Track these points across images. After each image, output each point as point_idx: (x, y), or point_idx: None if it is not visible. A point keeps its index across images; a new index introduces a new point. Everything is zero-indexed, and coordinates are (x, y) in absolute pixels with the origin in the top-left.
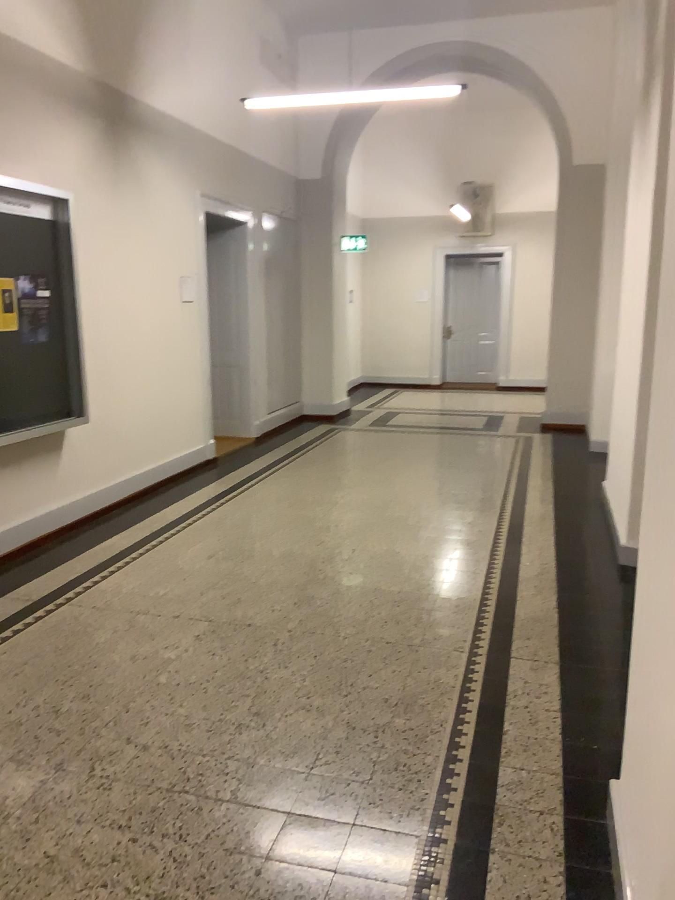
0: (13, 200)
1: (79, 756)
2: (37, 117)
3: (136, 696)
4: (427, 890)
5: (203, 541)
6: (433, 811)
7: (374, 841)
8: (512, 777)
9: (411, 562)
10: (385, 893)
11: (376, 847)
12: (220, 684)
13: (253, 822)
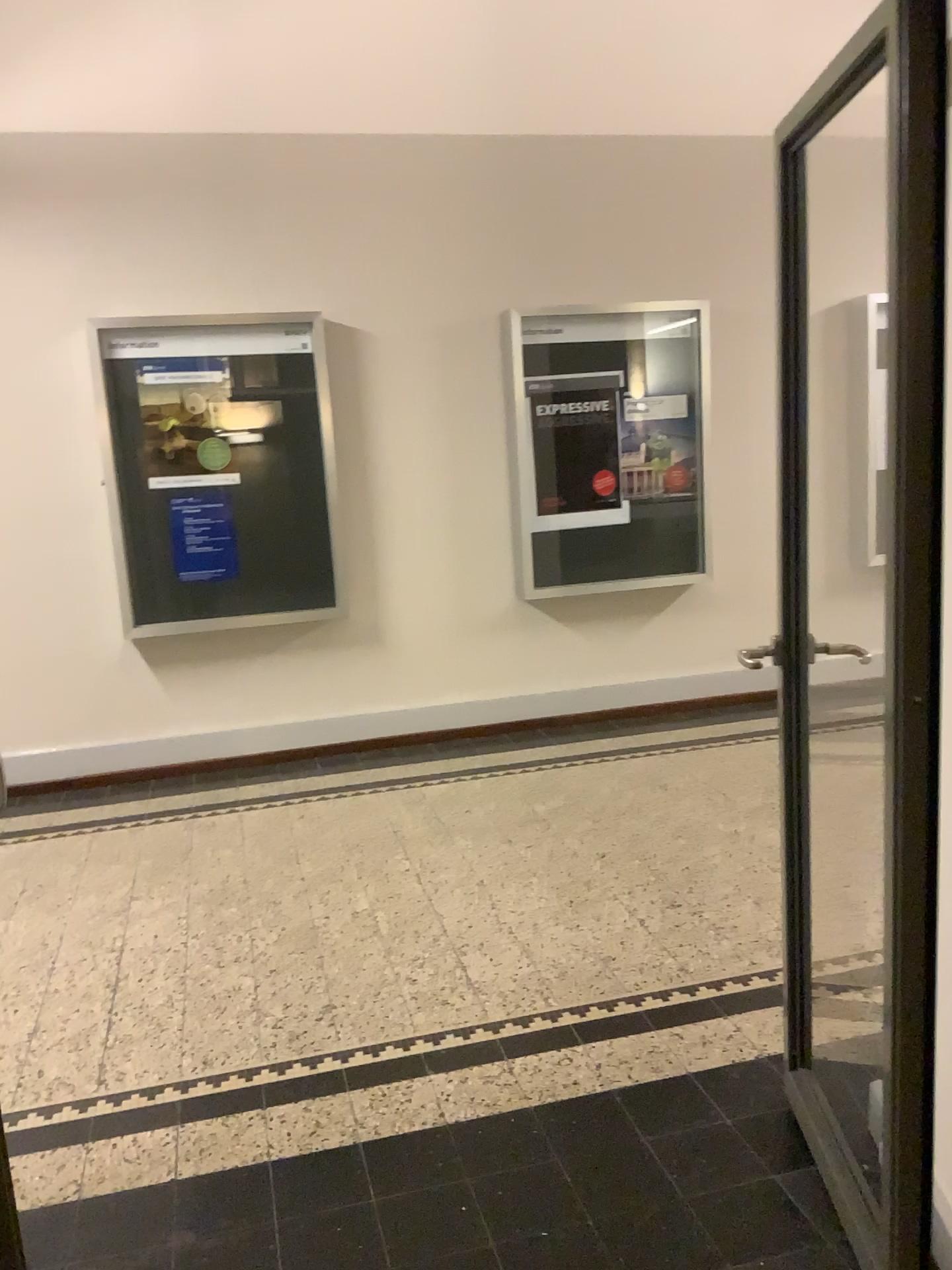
0: None
1: None
2: None
3: None
4: None
5: None
6: None
7: None
8: None
9: None
10: None
11: None
12: None
13: None
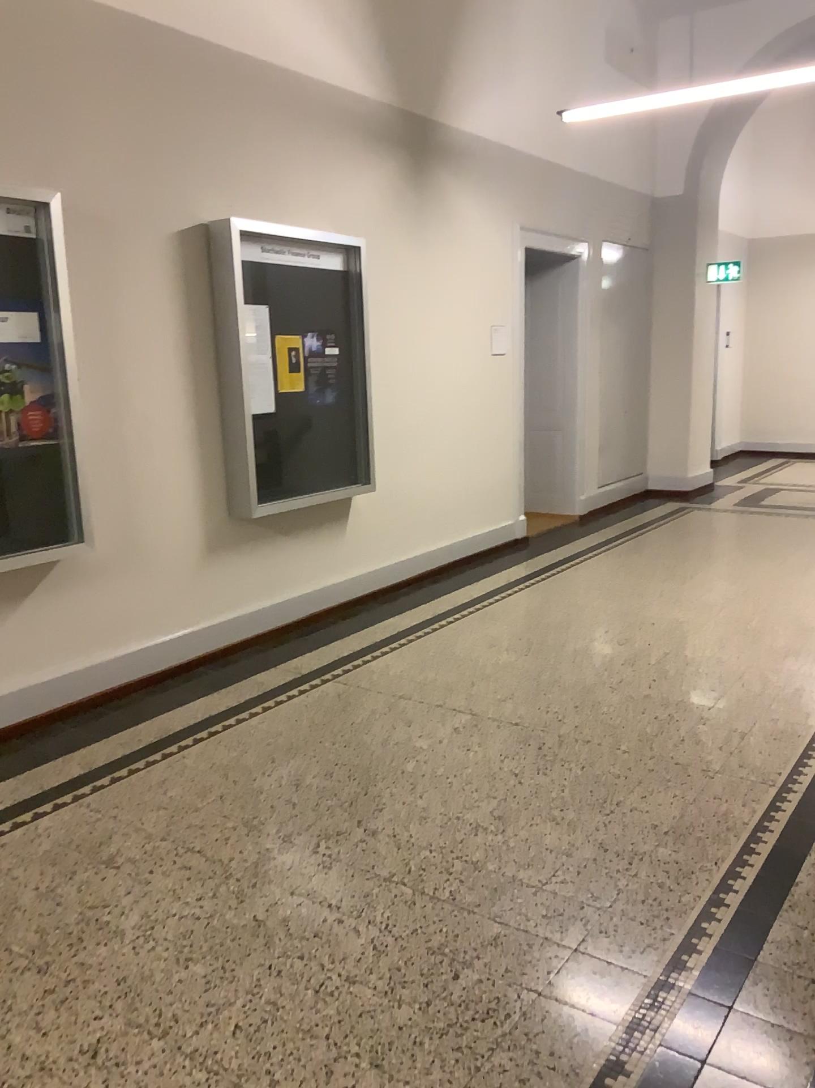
0: (296, 252)
1: (306, 832)
2: (327, 161)
3: (375, 782)
4: (637, 1032)
5: (487, 629)
6: (672, 953)
7: (589, 970)
8: (784, 934)
9: (733, 673)
10: (586, 1025)
11: (592, 977)
12: (465, 783)
13: (463, 926)
